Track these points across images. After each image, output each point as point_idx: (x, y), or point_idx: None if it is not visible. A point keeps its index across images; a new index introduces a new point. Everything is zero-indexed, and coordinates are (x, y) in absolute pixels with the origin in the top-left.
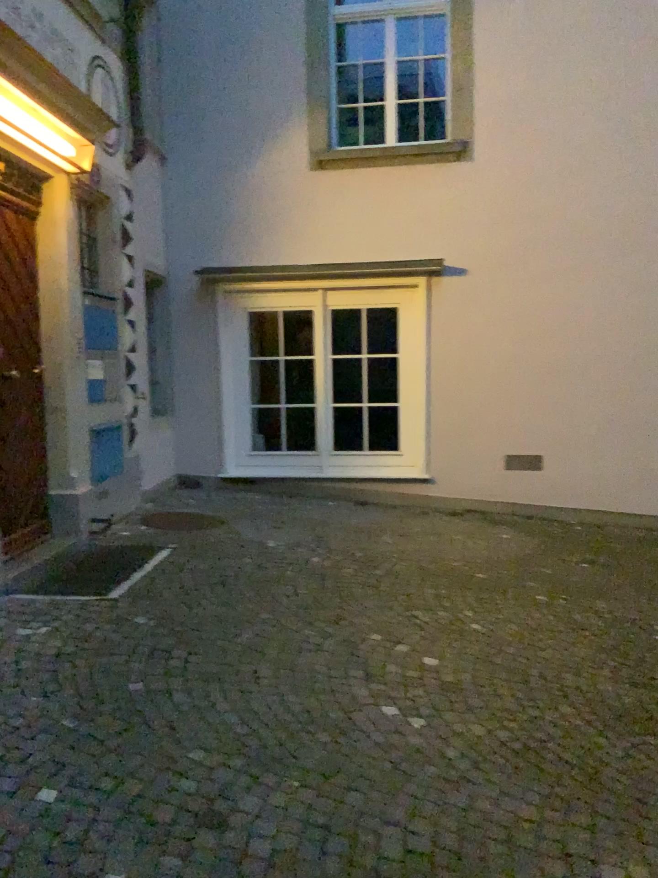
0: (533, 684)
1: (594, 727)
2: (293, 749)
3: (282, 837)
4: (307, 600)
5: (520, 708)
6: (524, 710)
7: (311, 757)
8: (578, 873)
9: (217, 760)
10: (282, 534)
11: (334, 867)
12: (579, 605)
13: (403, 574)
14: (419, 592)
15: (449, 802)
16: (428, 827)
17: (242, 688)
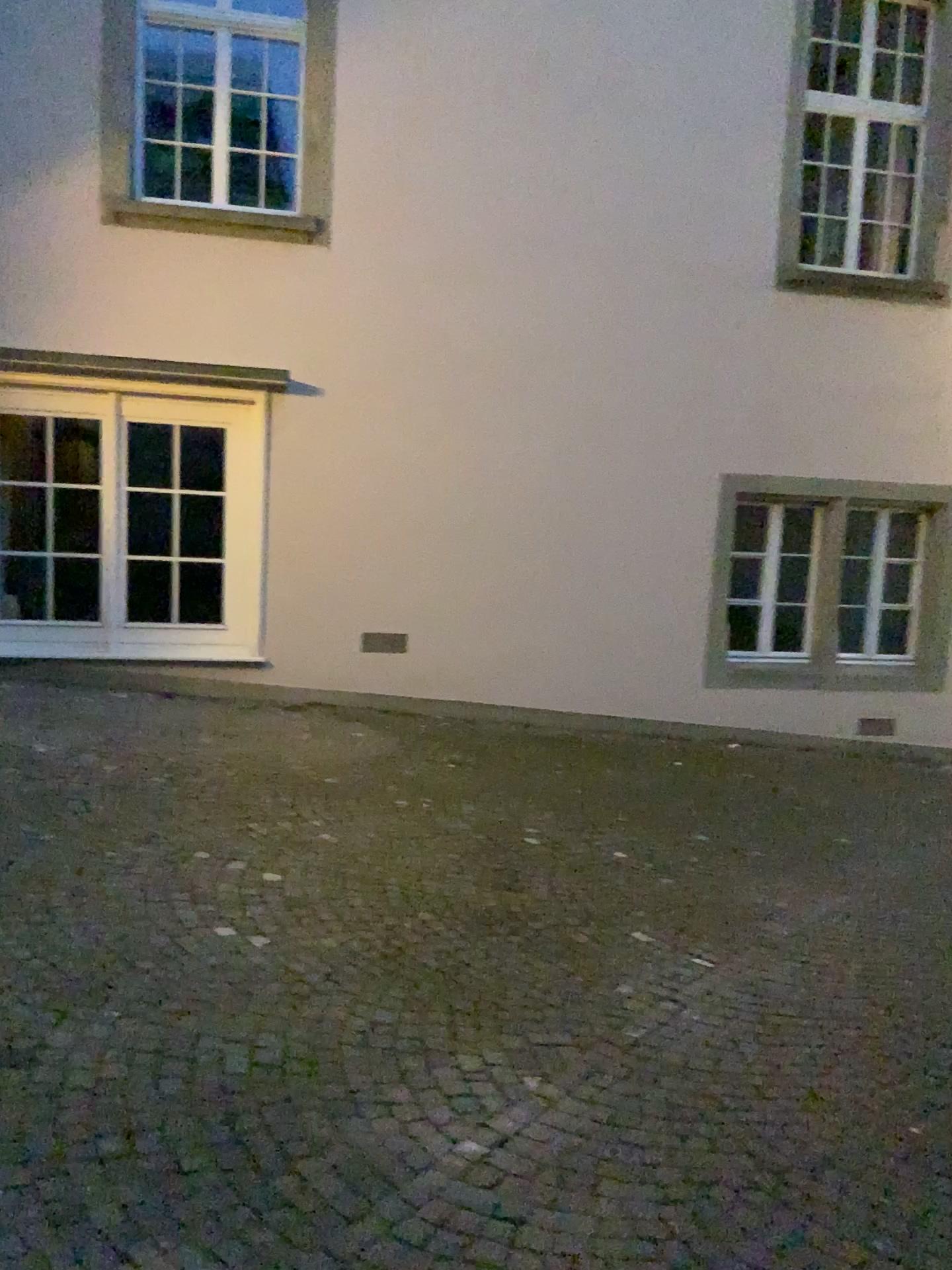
0: (392, 893)
1: (456, 931)
2: (111, 977)
3: (110, 1063)
4: (106, 814)
5: (377, 918)
6: (383, 919)
7: (135, 983)
8: (438, 1061)
9: (13, 996)
10: (57, 733)
11: (175, 1085)
12: (445, 810)
13: (231, 780)
14: (254, 801)
15: (302, 1013)
16: (279, 1037)
17: (33, 917)
